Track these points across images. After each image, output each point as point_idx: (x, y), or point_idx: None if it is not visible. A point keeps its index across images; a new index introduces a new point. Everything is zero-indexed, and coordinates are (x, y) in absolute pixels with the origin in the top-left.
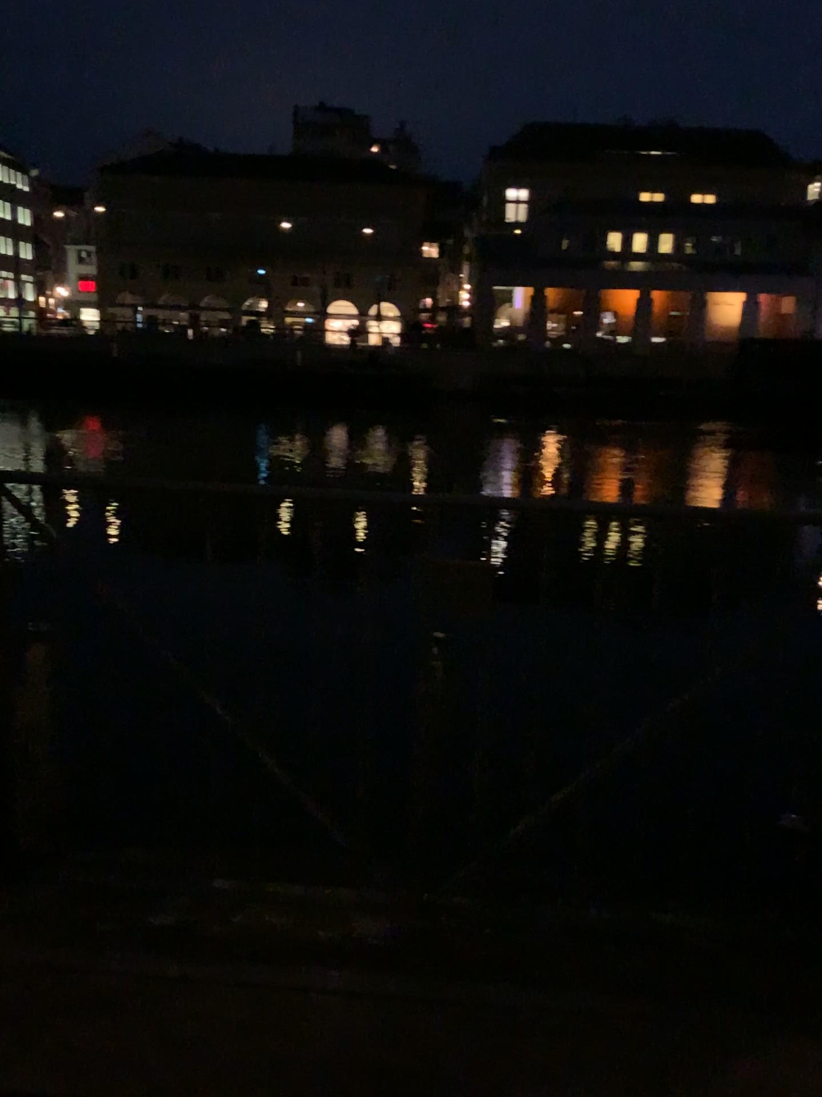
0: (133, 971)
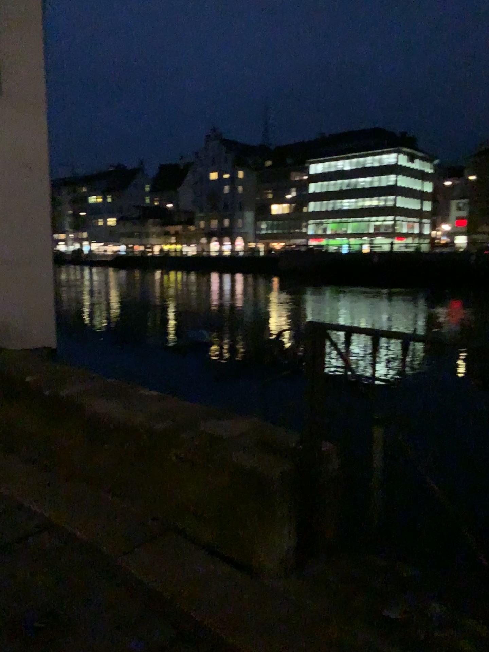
0: (368, 640)
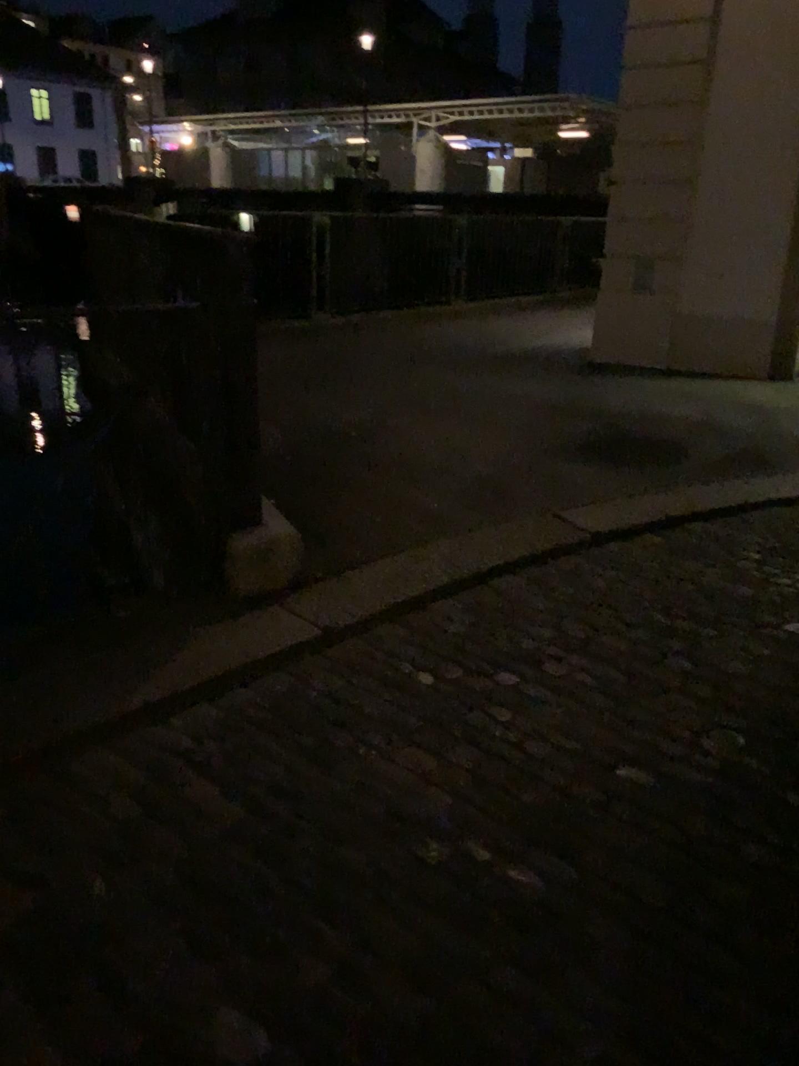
0: None
